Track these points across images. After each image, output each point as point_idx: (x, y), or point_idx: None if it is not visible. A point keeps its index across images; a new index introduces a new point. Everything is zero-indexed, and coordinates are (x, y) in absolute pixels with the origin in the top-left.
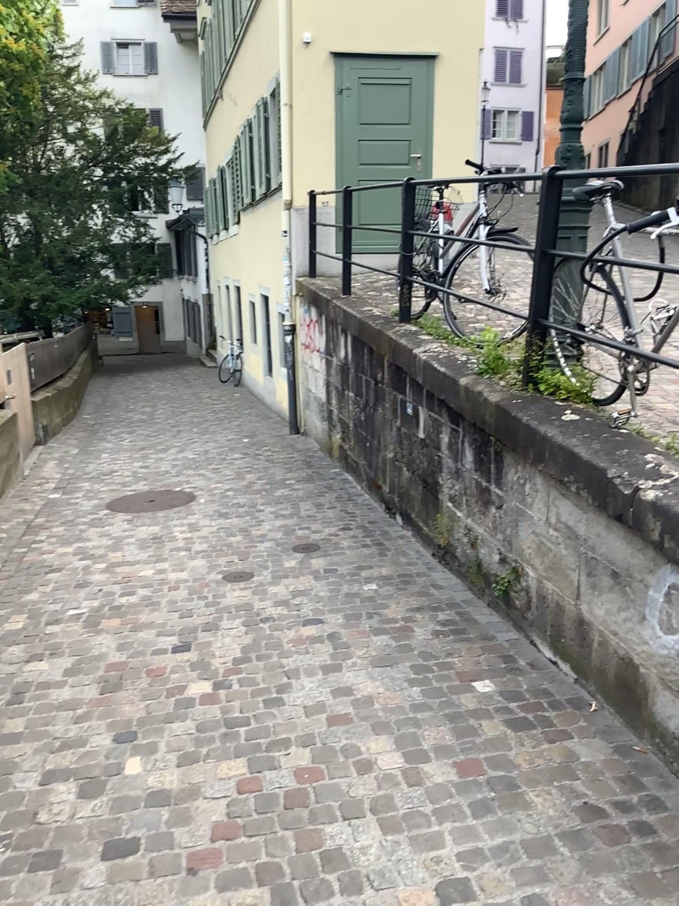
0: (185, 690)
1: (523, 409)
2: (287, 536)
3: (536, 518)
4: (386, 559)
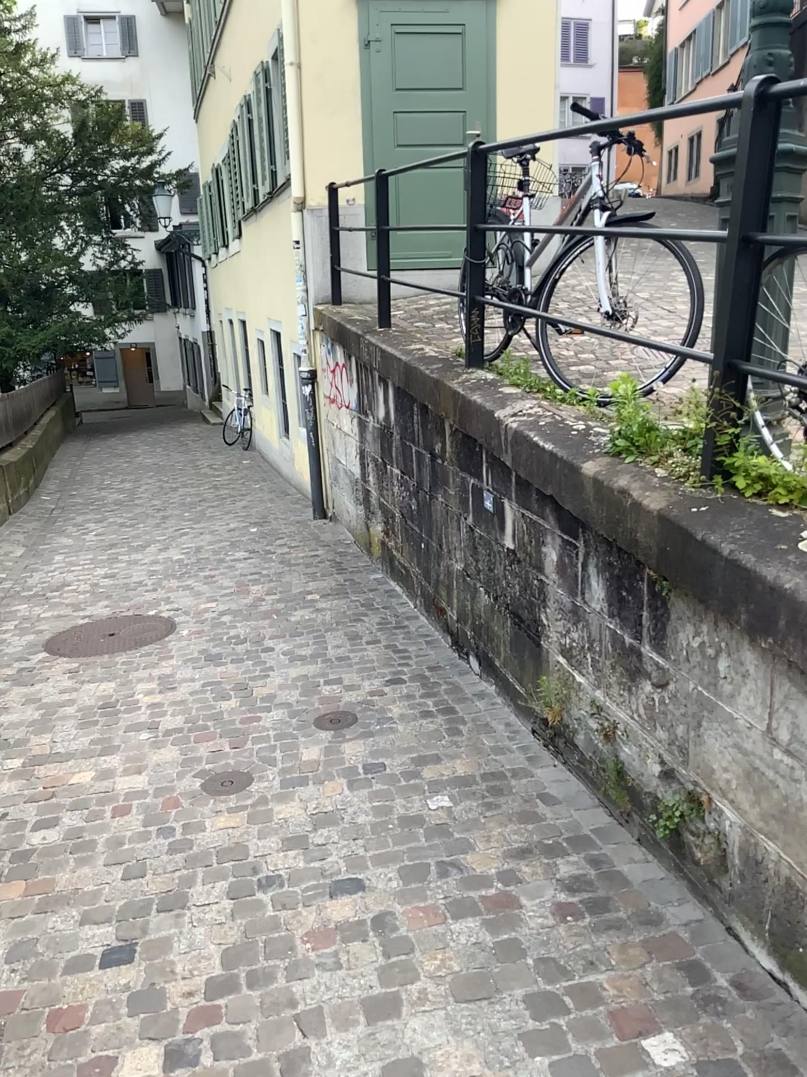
0: (110, 1072)
1: (709, 524)
2: (307, 700)
3: (740, 721)
4: (461, 742)
